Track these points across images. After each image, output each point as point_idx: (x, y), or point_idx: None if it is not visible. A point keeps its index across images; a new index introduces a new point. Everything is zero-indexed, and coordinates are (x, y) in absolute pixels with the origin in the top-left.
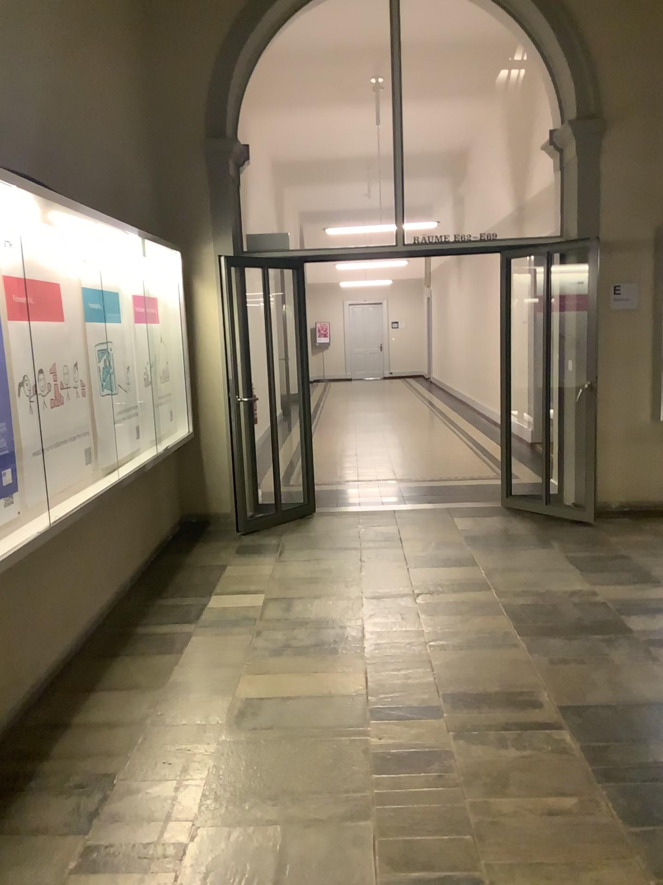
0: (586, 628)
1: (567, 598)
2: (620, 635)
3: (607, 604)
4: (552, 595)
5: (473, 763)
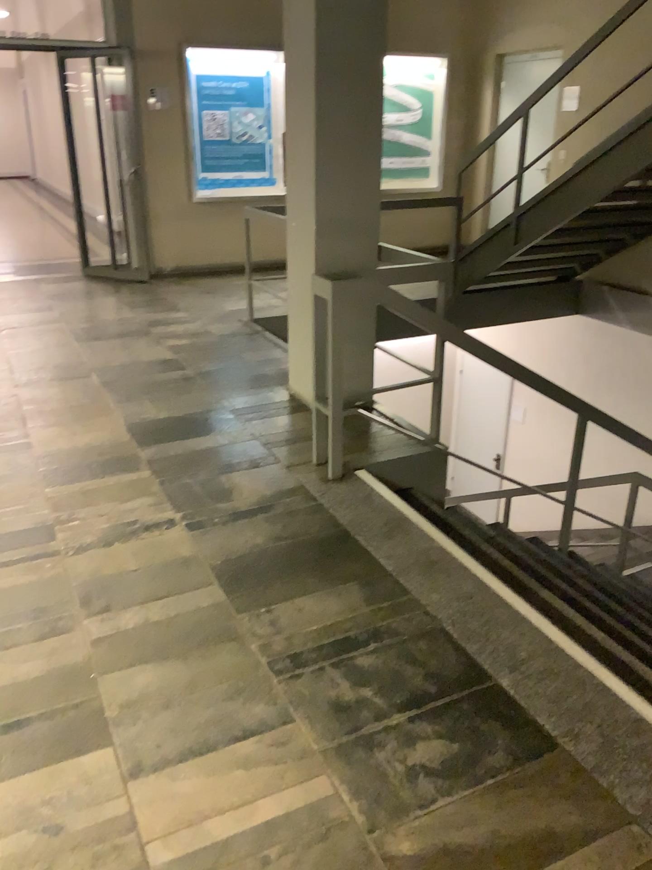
0: (121, 333)
1: (114, 320)
2: (143, 334)
3: (140, 321)
4: (104, 320)
5: (31, 394)
